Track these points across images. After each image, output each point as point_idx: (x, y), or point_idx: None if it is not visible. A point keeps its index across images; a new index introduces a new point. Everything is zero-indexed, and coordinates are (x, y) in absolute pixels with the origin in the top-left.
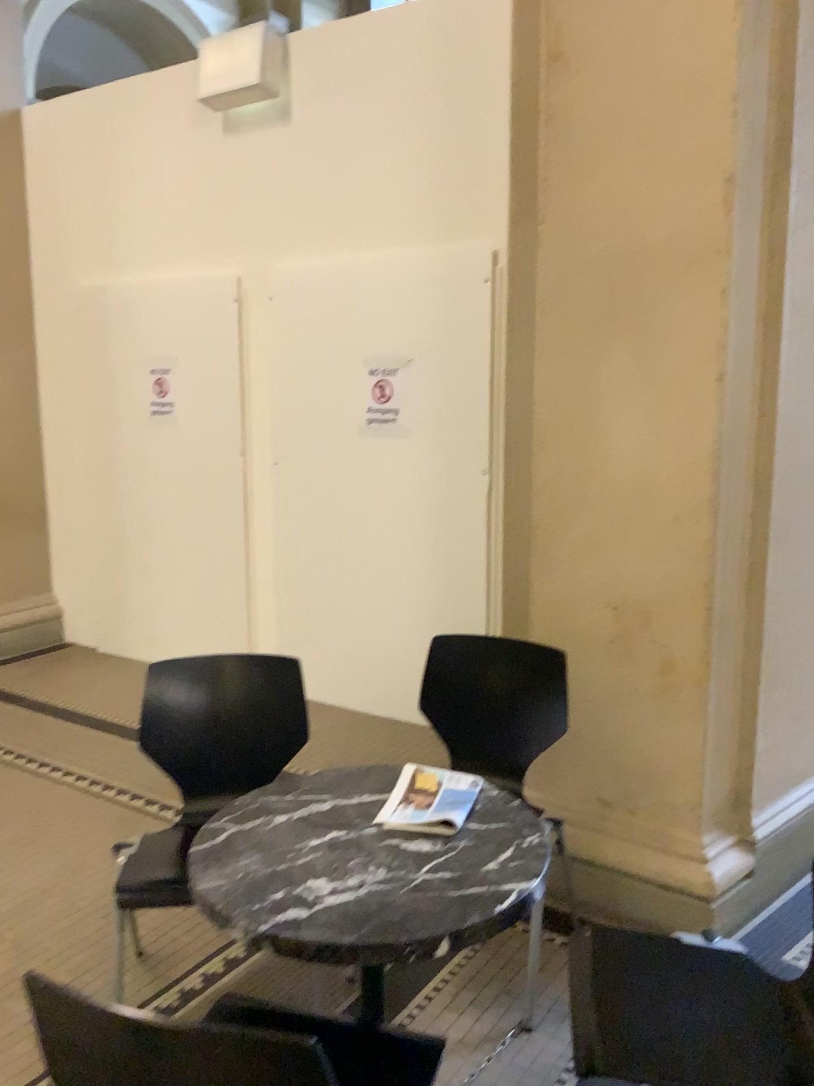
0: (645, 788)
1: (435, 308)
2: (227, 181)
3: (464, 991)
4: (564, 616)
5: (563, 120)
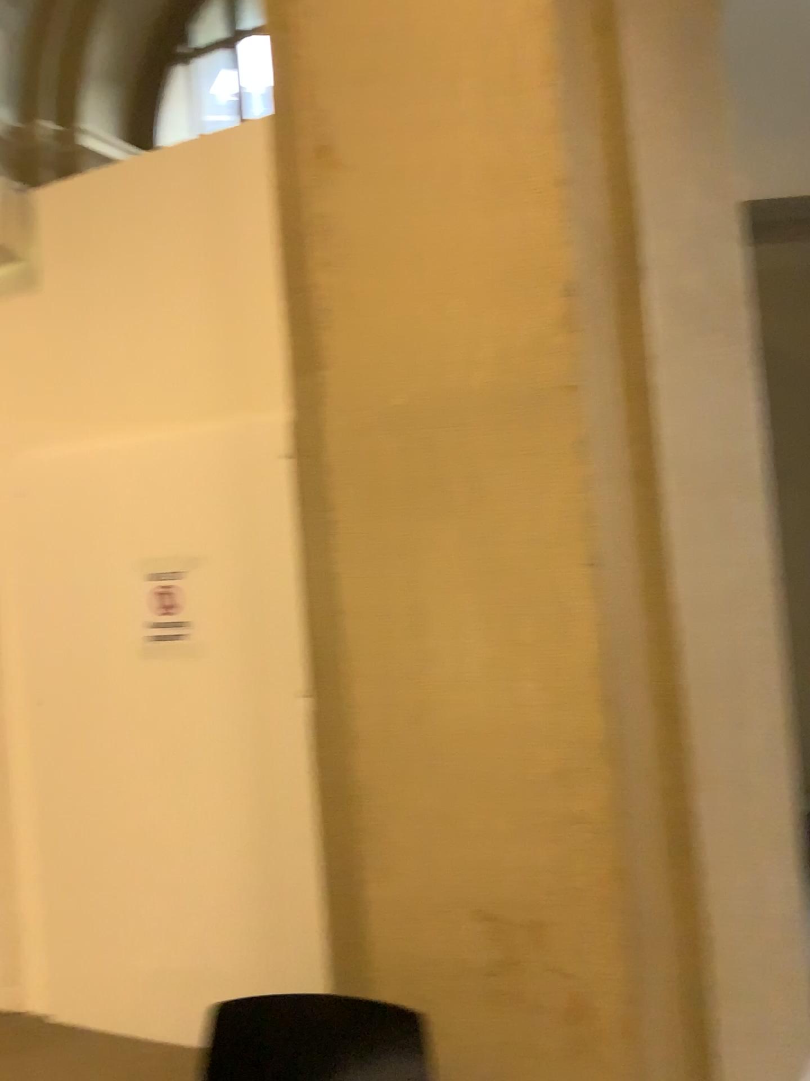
0: None
1: (224, 494)
2: None
3: None
4: (417, 932)
5: (344, 235)
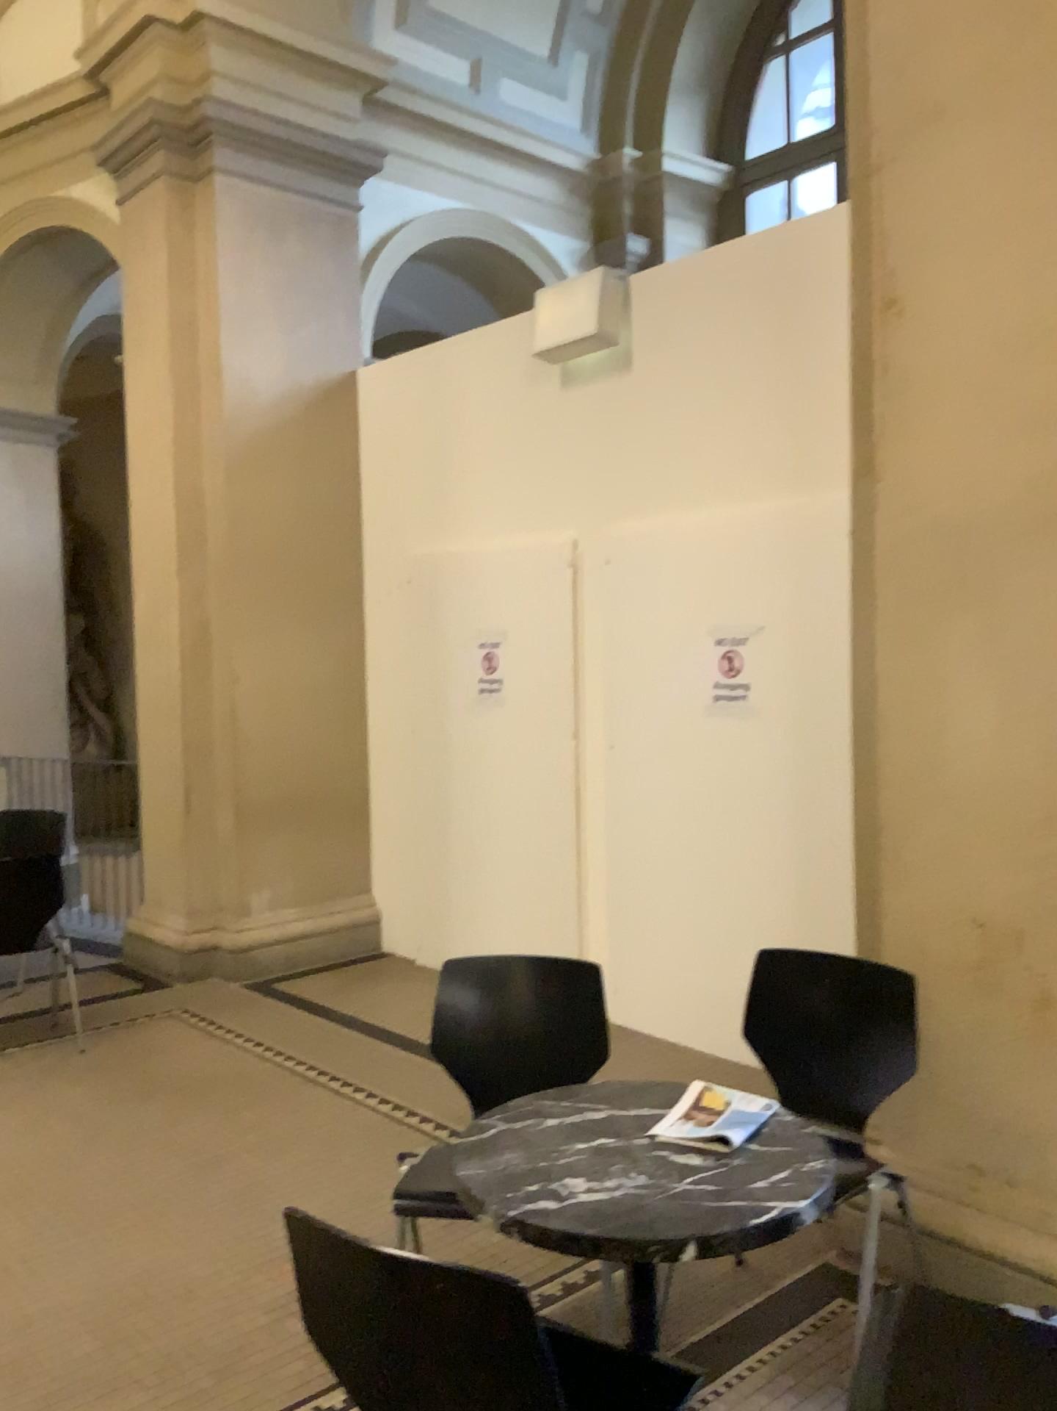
0: (1023, 1151)
1: (793, 567)
2: (565, 435)
3: (781, 1371)
4: (919, 932)
5: (900, 372)
